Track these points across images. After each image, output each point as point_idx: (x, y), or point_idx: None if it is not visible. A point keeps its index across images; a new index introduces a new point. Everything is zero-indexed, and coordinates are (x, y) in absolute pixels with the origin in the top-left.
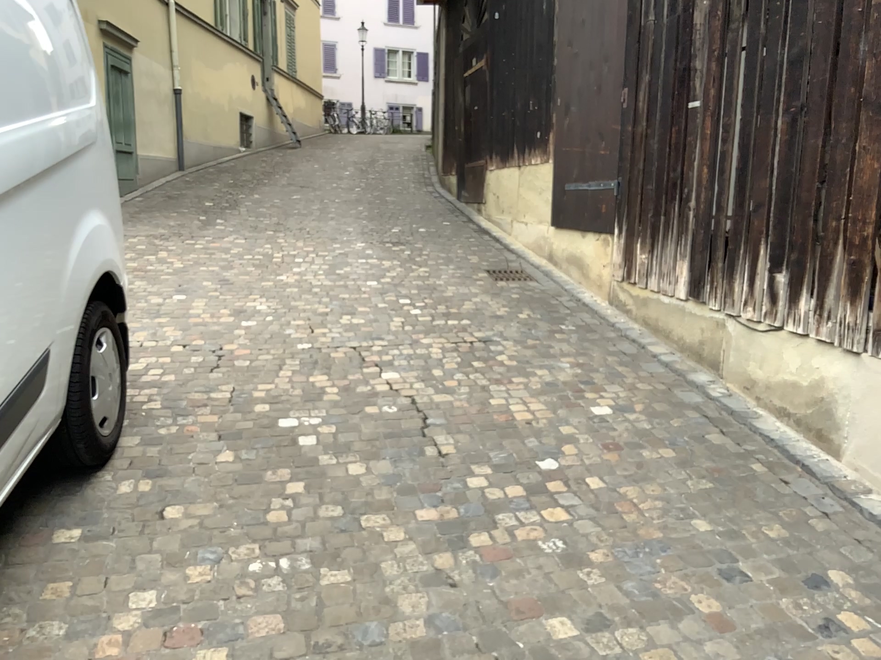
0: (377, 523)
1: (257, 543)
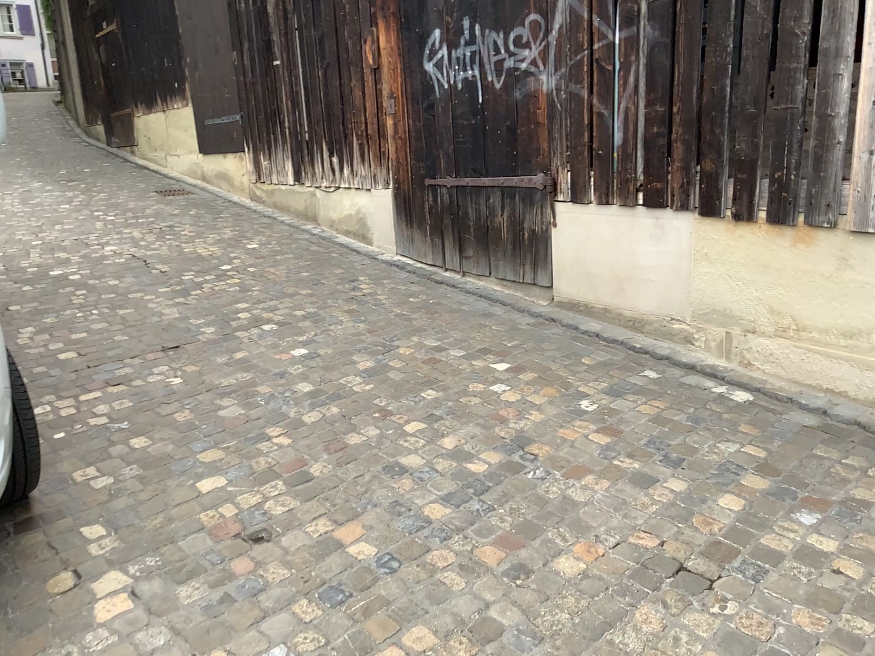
0: (140, 294)
1: (77, 308)
